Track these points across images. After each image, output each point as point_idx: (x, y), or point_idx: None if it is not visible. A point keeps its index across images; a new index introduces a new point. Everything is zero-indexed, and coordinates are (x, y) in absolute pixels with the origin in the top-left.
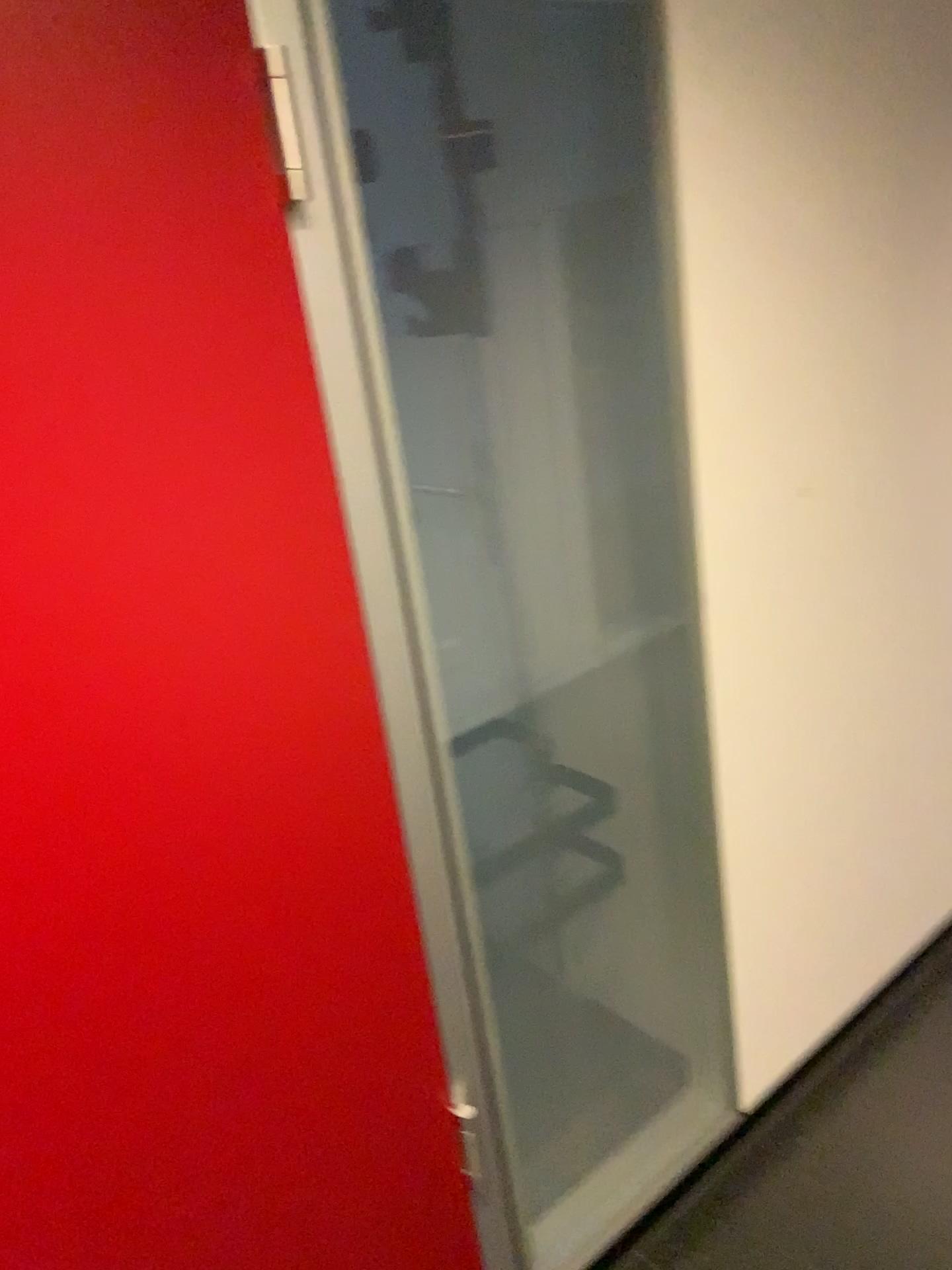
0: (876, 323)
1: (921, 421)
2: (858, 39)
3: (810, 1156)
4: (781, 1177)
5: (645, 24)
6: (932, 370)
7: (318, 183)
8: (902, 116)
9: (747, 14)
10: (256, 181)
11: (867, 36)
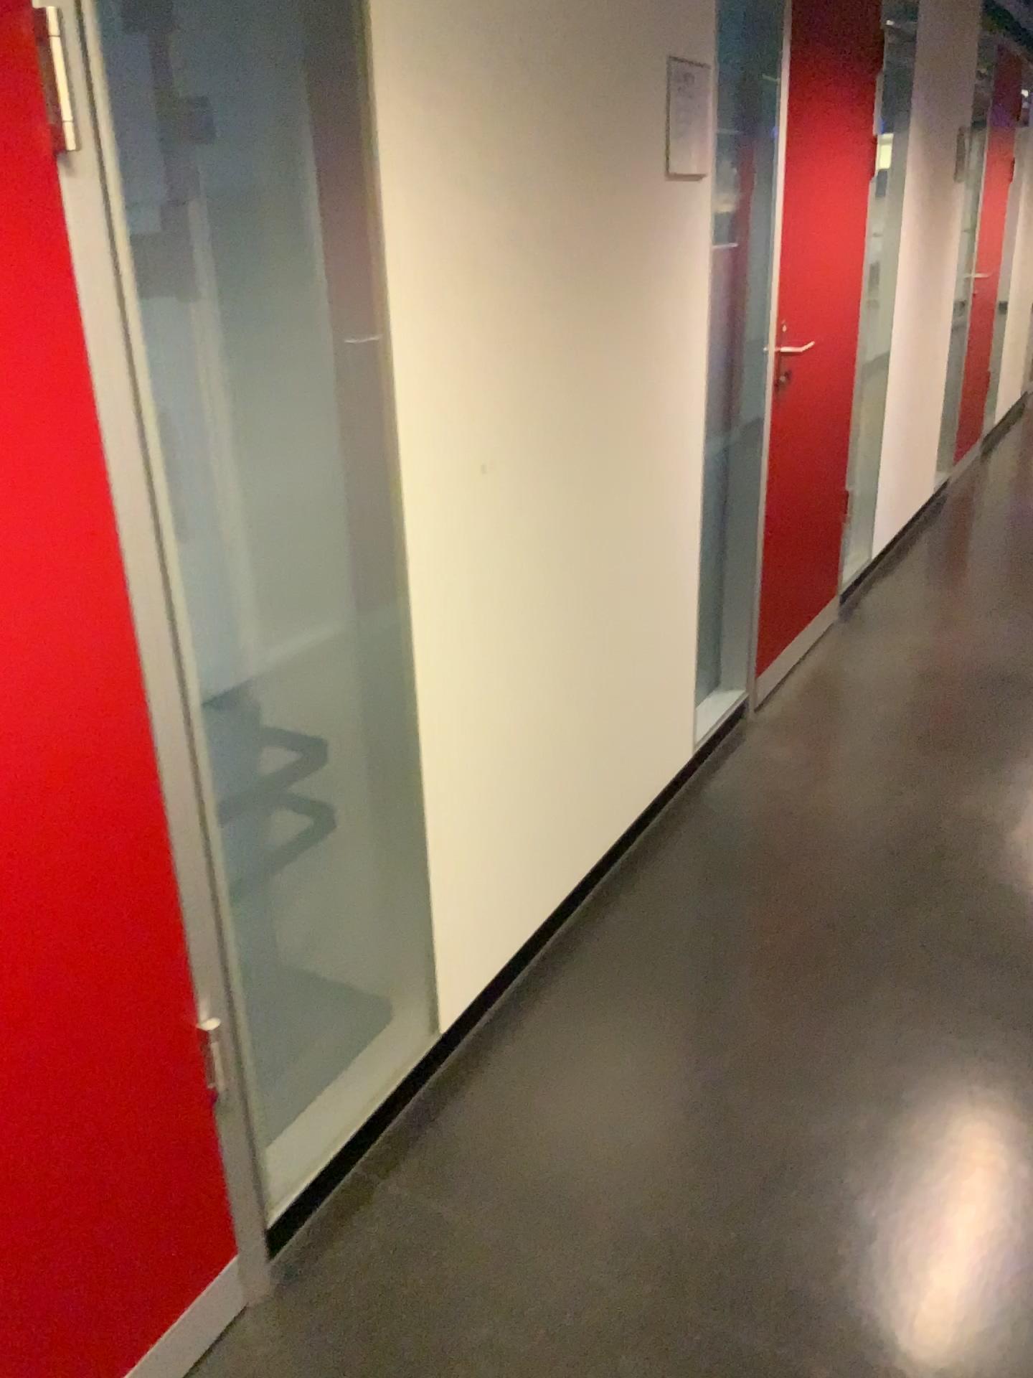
0: (534, 322)
1: (570, 413)
2: (517, 71)
3: (501, 1060)
4: (479, 1080)
5: (351, 32)
6: (578, 368)
7: (85, 138)
8: (551, 143)
9: (431, 36)
10: (29, 129)
11: (523, 69)
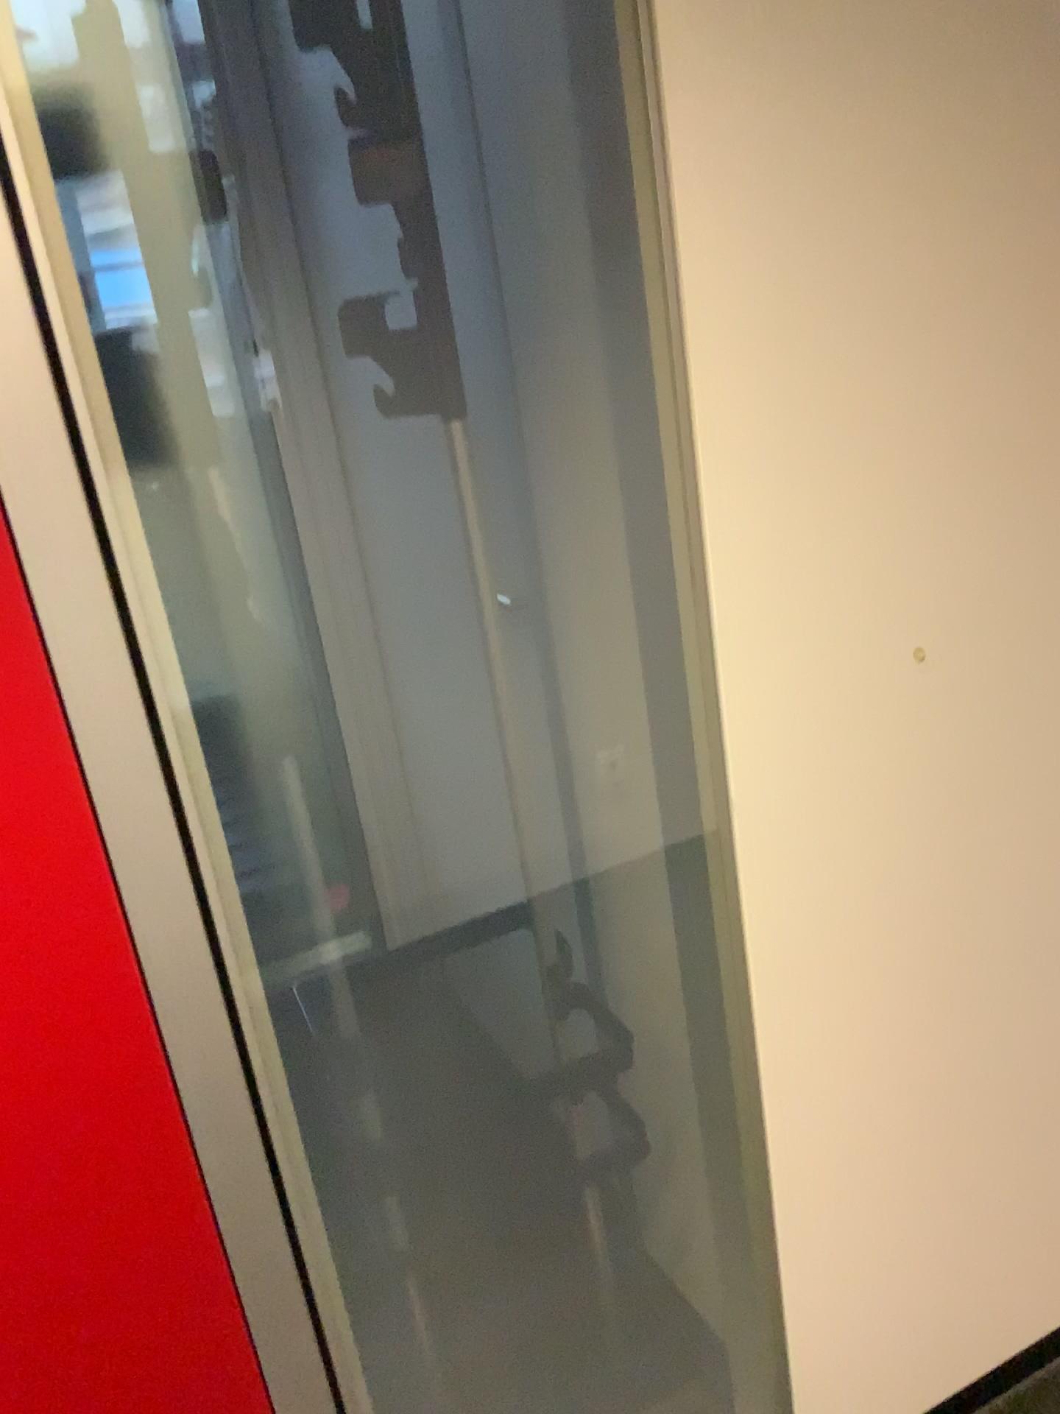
0: None
1: None
2: None
3: None
4: None
5: None
6: None
7: None
8: None
9: None
10: None
11: None
